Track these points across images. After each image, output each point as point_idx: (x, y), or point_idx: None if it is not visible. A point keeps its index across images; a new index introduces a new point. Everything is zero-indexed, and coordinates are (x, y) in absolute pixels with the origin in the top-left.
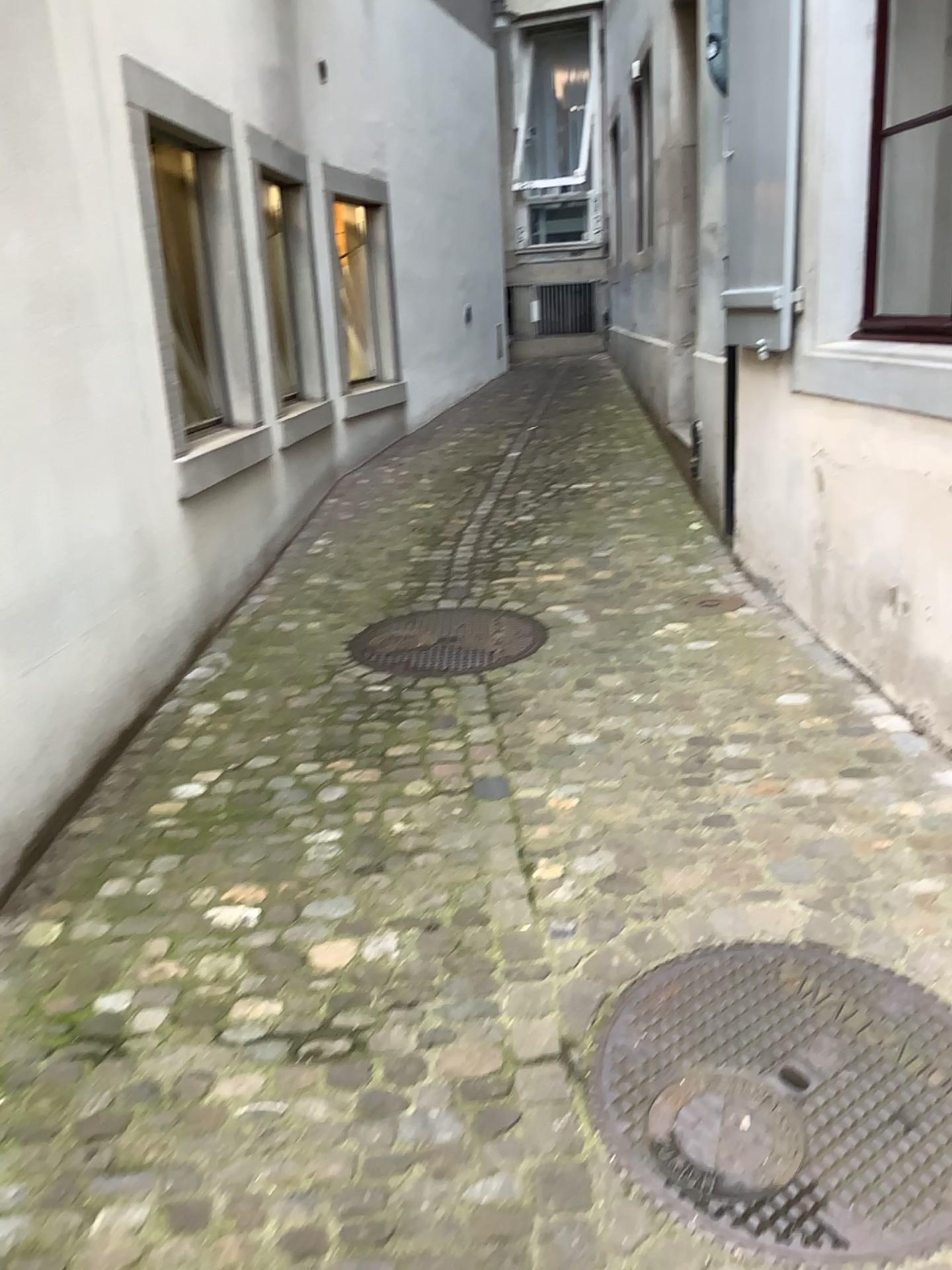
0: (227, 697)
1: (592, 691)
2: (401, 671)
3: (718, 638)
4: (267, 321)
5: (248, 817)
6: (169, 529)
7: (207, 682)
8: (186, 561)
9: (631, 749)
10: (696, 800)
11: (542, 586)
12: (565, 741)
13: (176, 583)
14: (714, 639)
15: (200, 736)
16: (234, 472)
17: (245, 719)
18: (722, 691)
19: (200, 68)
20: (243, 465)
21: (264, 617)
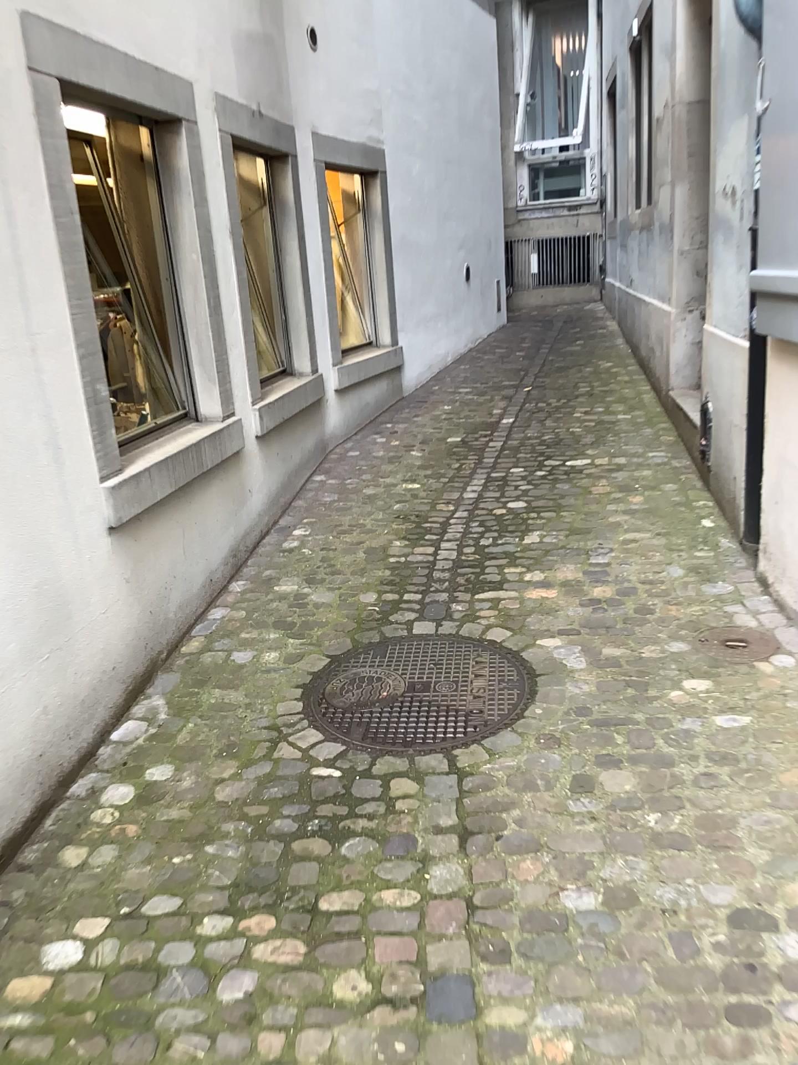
0: (149, 776)
1: (591, 801)
2: (357, 745)
3: (750, 711)
4: (238, 304)
5: (124, 1022)
6: (87, 572)
7: (133, 749)
8: (114, 602)
9: (647, 929)
10: (750, 1062)
11: (531, 610)
12: (556, 901)
13: (97, 633)
14: (746, 715)
15: (102, 846)
16: (189, 479)
17: (160, 820)
18: (765, 815)
19: (145, 29)
20: (202, 468)
21: (217, 644)
